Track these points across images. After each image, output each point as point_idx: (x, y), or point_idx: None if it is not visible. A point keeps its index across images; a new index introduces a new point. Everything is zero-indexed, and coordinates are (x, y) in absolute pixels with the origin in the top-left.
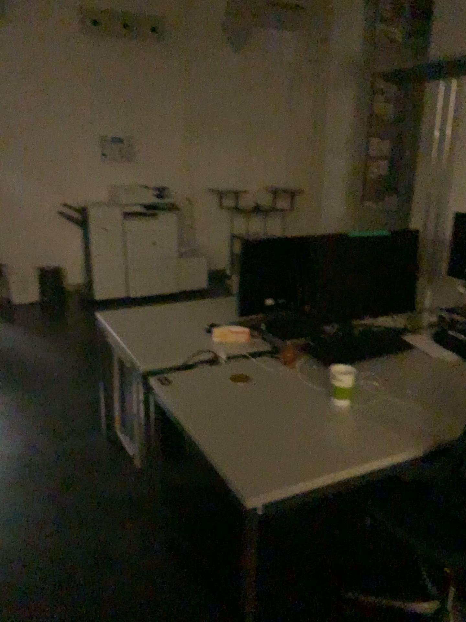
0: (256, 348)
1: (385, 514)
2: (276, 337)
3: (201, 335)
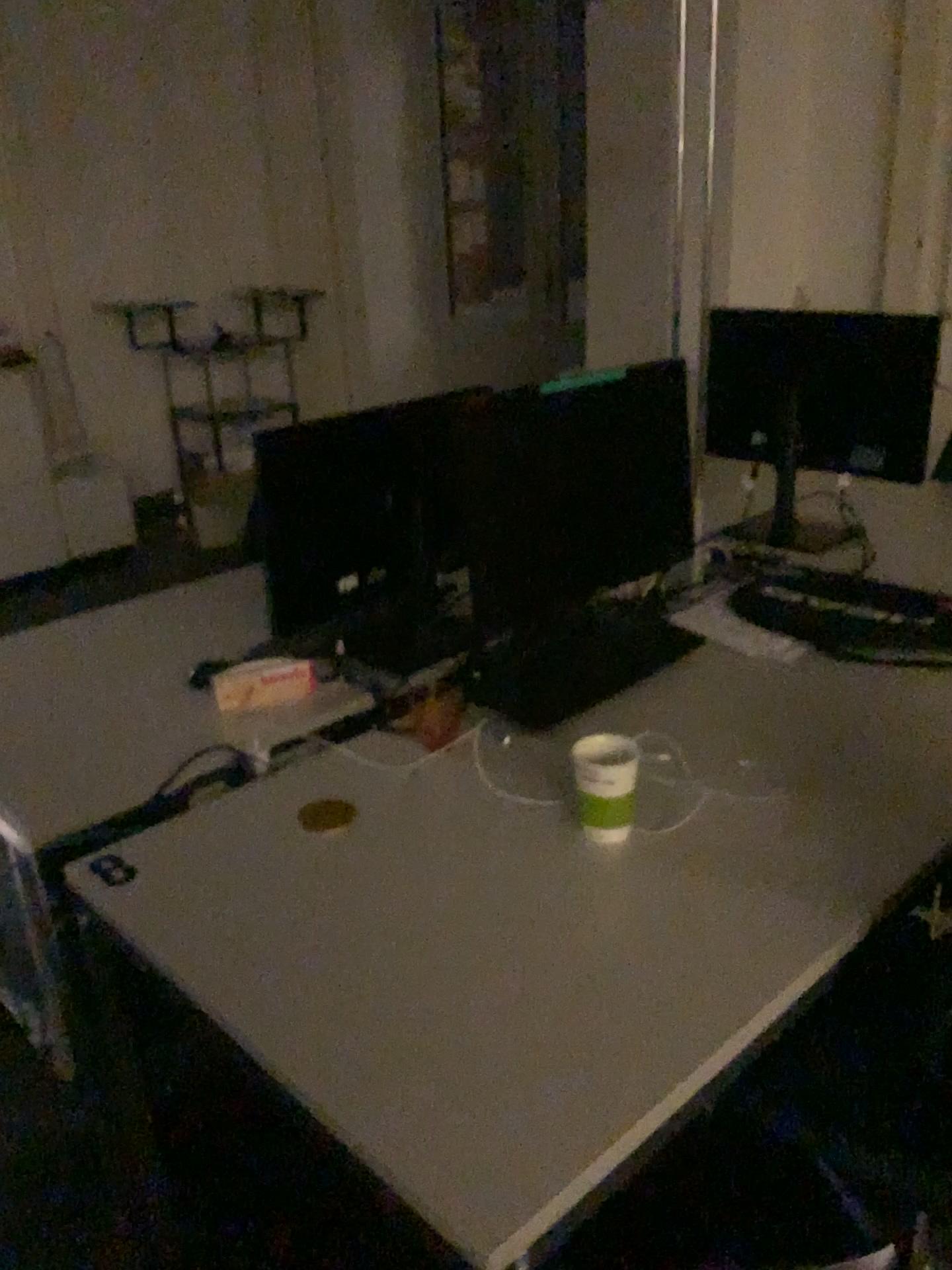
0: (333, 709)
1: (752, 1084)
2: (373, 666)
3: (178, 697)
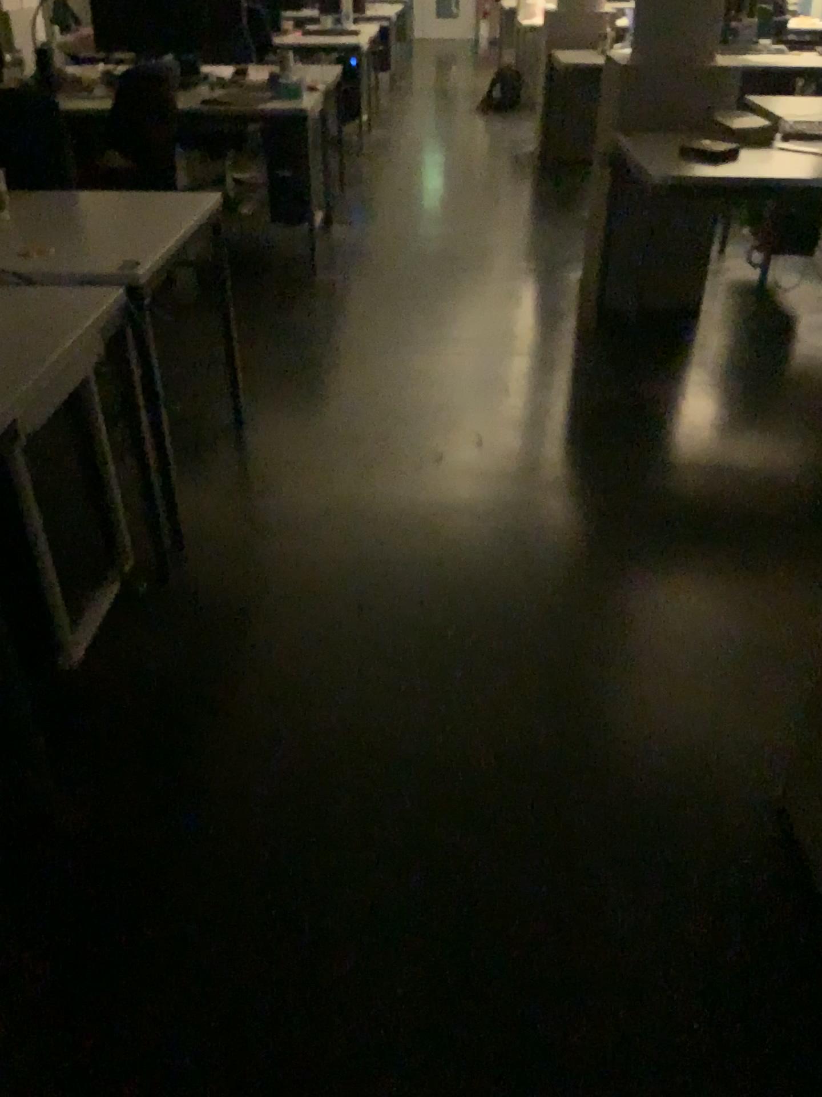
0: None
1: None
2: None
3: None
